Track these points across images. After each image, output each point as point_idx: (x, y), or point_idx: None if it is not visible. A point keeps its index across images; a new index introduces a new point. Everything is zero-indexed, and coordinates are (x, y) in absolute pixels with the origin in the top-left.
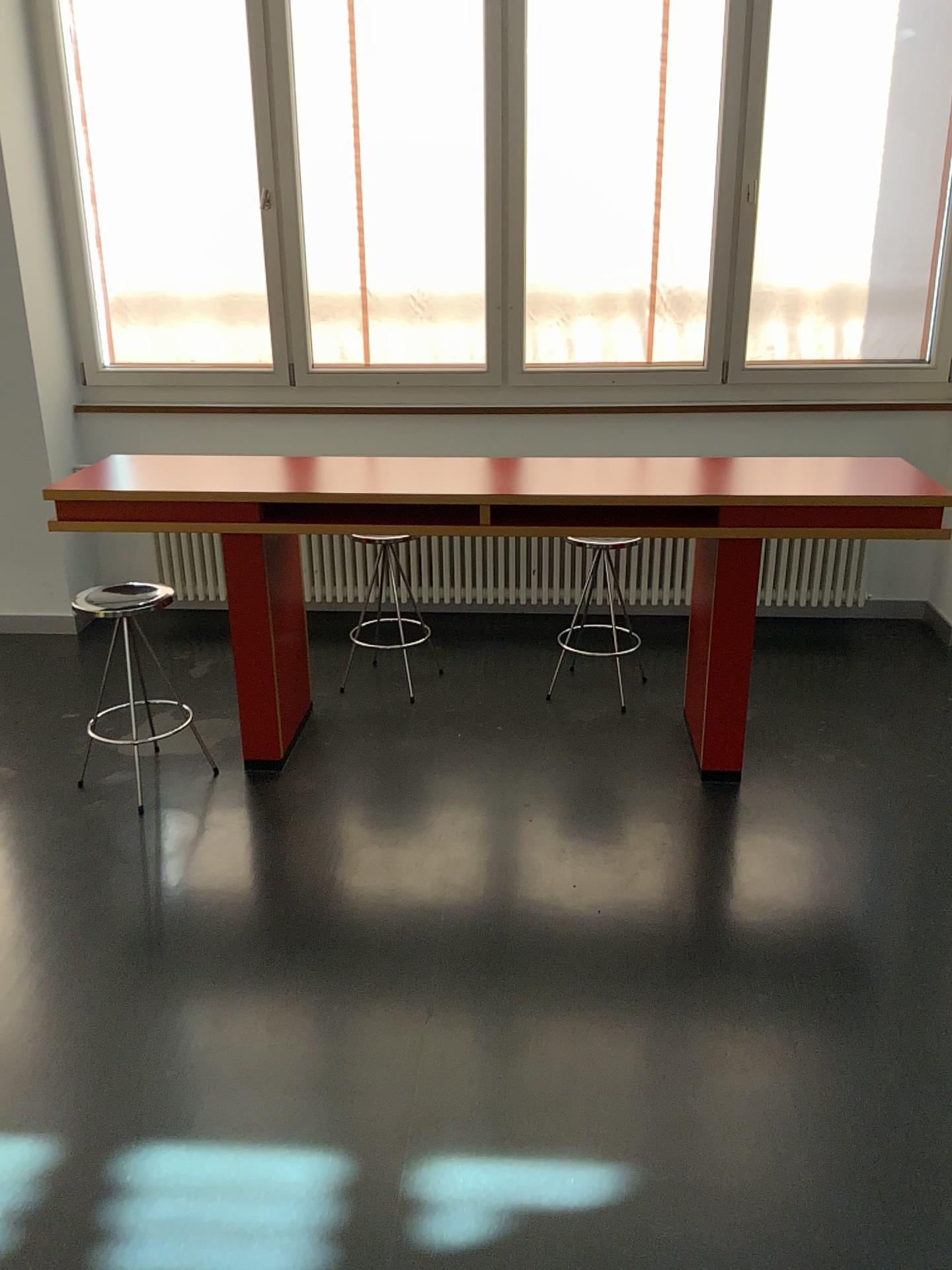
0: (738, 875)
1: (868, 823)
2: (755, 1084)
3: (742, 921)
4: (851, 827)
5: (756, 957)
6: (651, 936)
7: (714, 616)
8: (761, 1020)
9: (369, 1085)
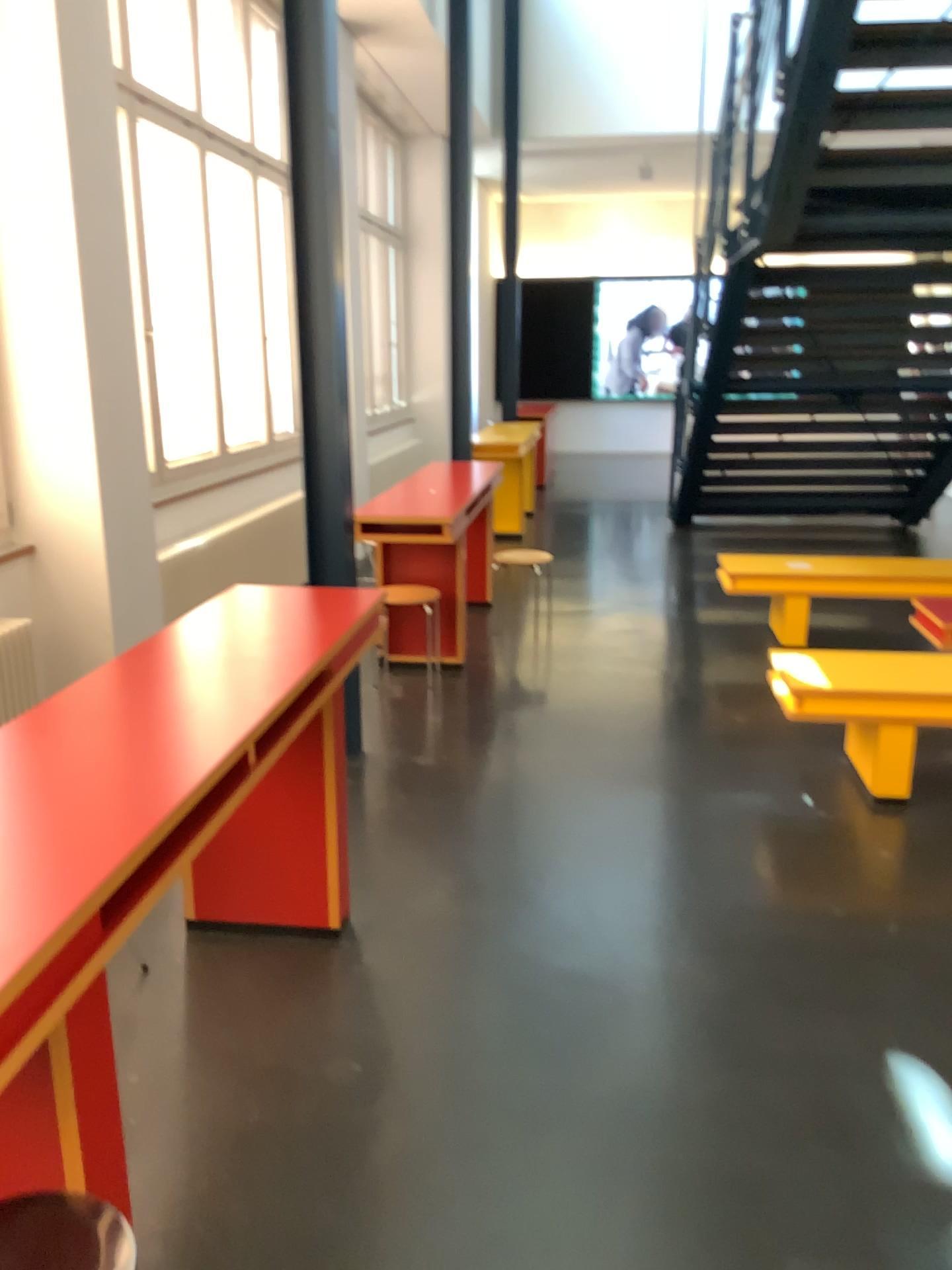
0: (523, 949)
1: (445, 875)
2: (791, 983)
3: (591, 958)
4: (451, 883)
5: (640, 960)
6: (617, 1009)
7: (337, 769)
8: (719, 969)
9: (878, 1210)
